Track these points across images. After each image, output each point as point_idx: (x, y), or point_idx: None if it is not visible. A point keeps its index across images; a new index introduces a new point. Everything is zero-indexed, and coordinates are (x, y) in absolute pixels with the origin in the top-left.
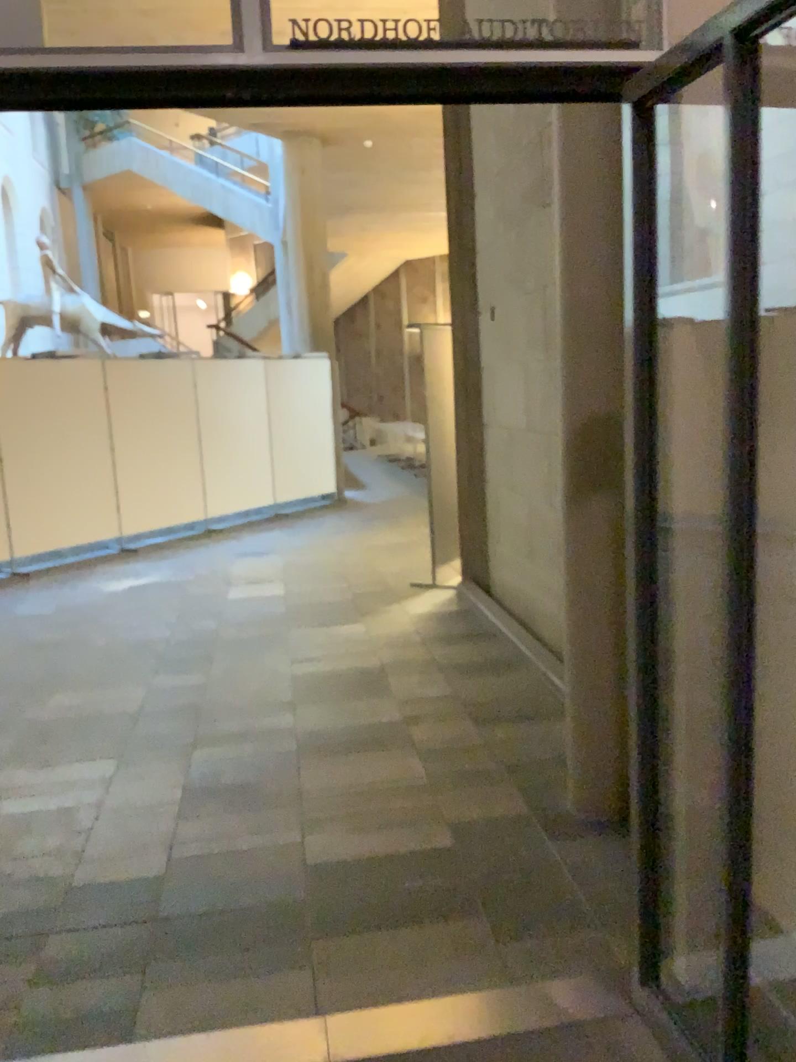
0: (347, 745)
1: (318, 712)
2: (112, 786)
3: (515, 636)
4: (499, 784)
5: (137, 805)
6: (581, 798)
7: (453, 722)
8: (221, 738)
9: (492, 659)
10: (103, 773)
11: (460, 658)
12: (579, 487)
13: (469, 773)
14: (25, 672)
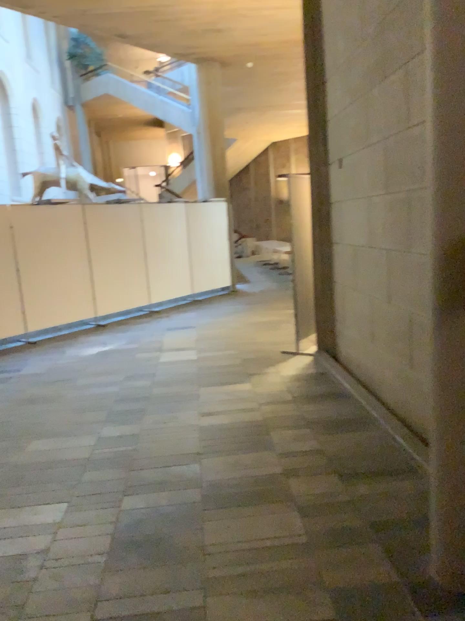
0: (240, 496)
1: (218, 462)
2: (58, 533)
3: (360, 396)
4: (367, 545)
5: (73, 556)
6: (446, 574)
7: (322, 476)
8: (144, 487)
9: (345, 415)
10: (53, 519)
11: (321, 414)
12: (447, 303)
13: (340, 531)
14: (16, 421)
